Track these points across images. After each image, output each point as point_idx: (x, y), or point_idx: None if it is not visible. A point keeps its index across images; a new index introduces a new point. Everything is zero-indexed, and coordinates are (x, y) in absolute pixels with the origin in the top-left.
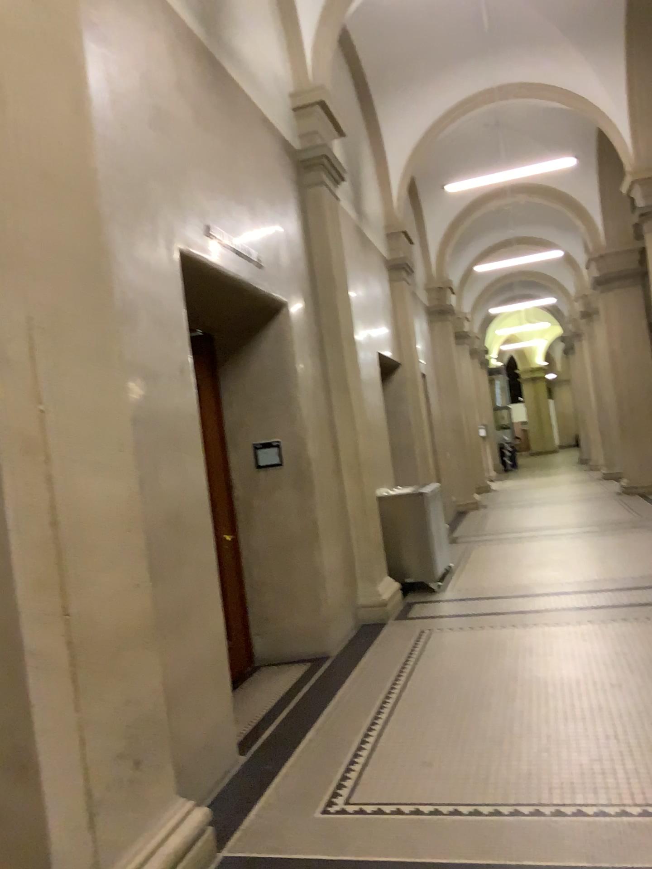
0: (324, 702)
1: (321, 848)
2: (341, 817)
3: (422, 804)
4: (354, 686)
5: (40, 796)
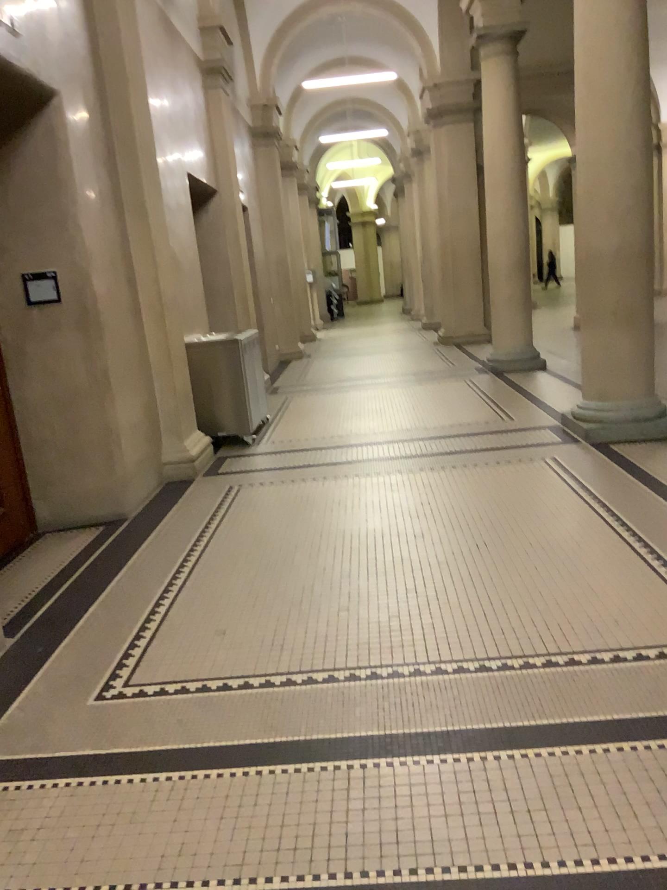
0: (114, 570)
1: (88, 745)
2: (117, 704)
3: (210, 680)
4: (149, 550)
5: None
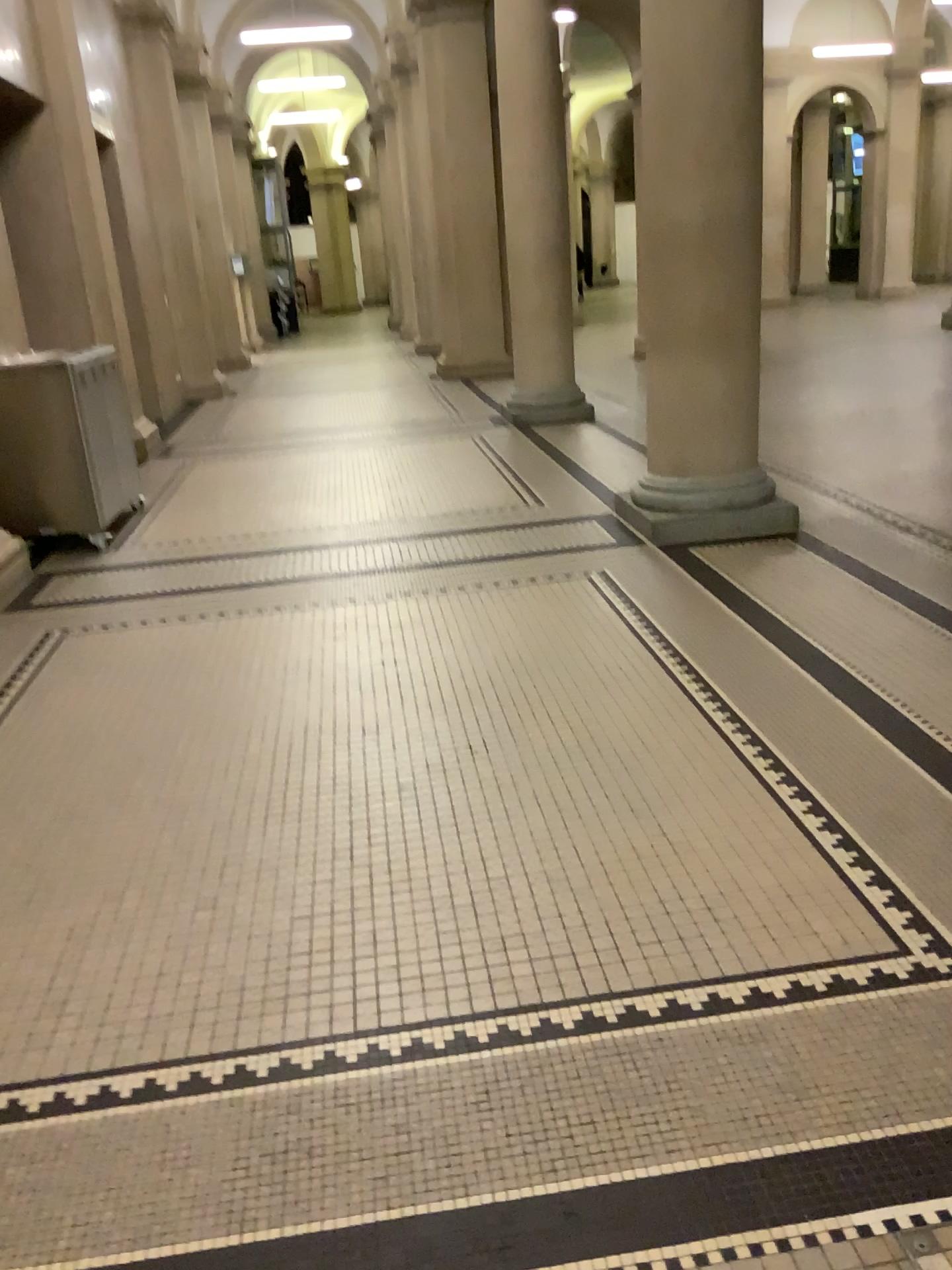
0: None
1: None
2: None
3: None
4: None
5: None
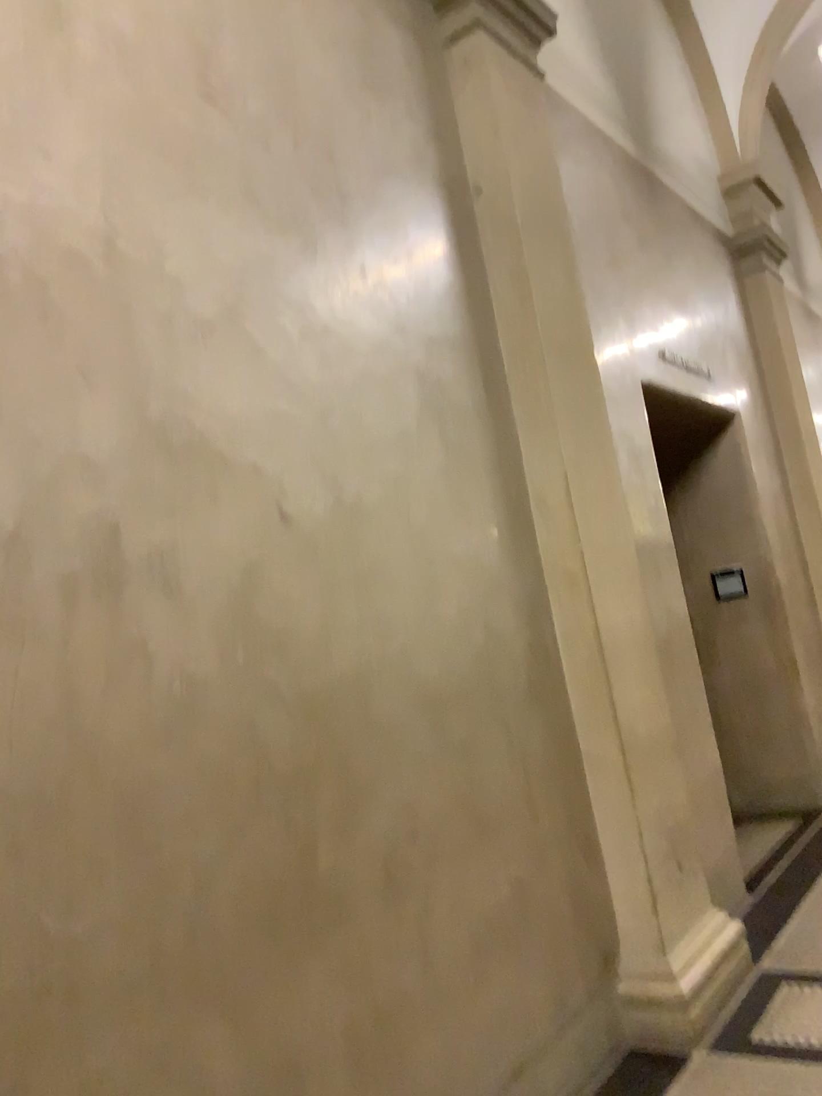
0: None
1: None
2: None
3: None
4: None
5: (612, 884)
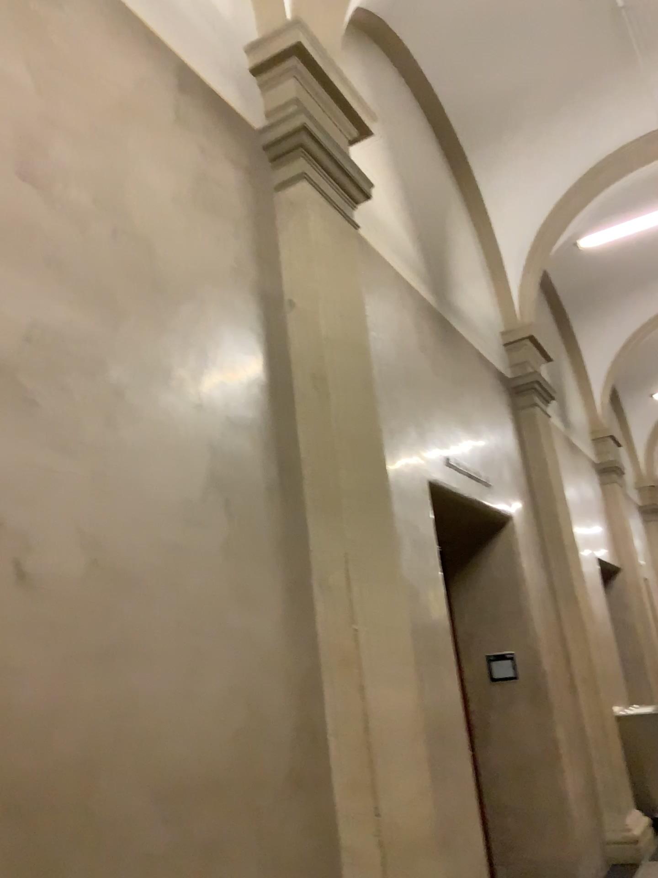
0: None
1: None
2: None
3: None
4: None
5: None
